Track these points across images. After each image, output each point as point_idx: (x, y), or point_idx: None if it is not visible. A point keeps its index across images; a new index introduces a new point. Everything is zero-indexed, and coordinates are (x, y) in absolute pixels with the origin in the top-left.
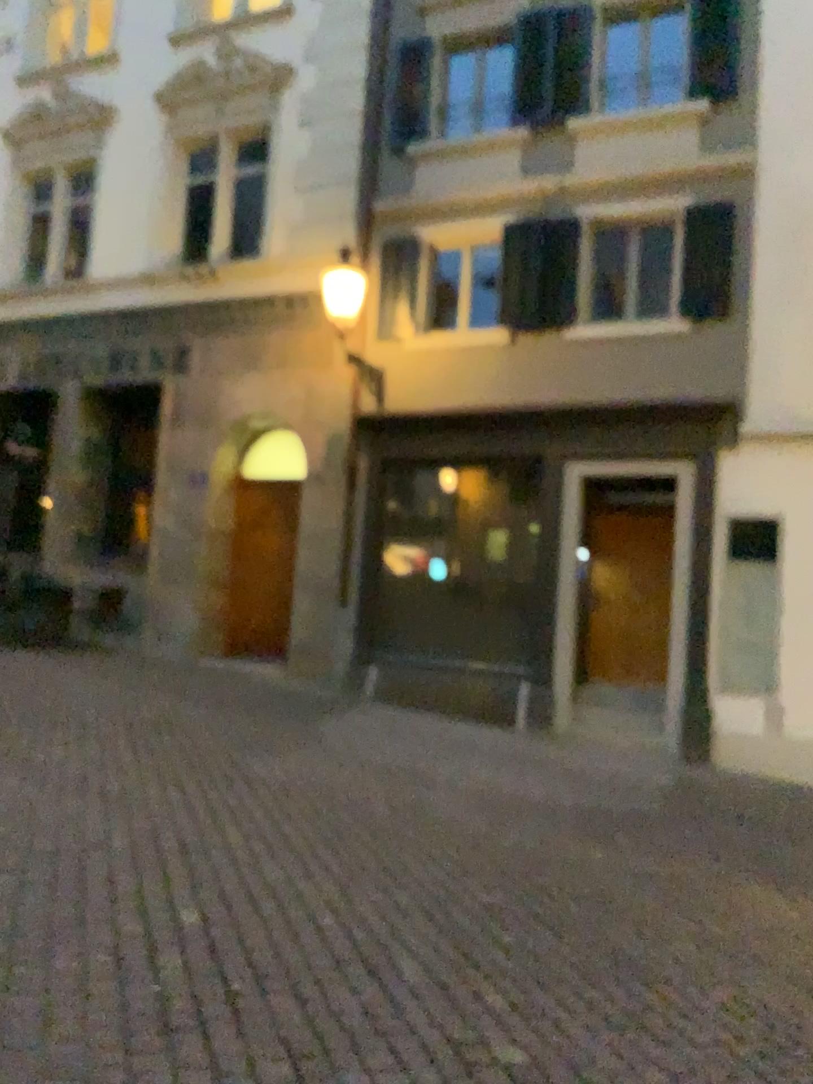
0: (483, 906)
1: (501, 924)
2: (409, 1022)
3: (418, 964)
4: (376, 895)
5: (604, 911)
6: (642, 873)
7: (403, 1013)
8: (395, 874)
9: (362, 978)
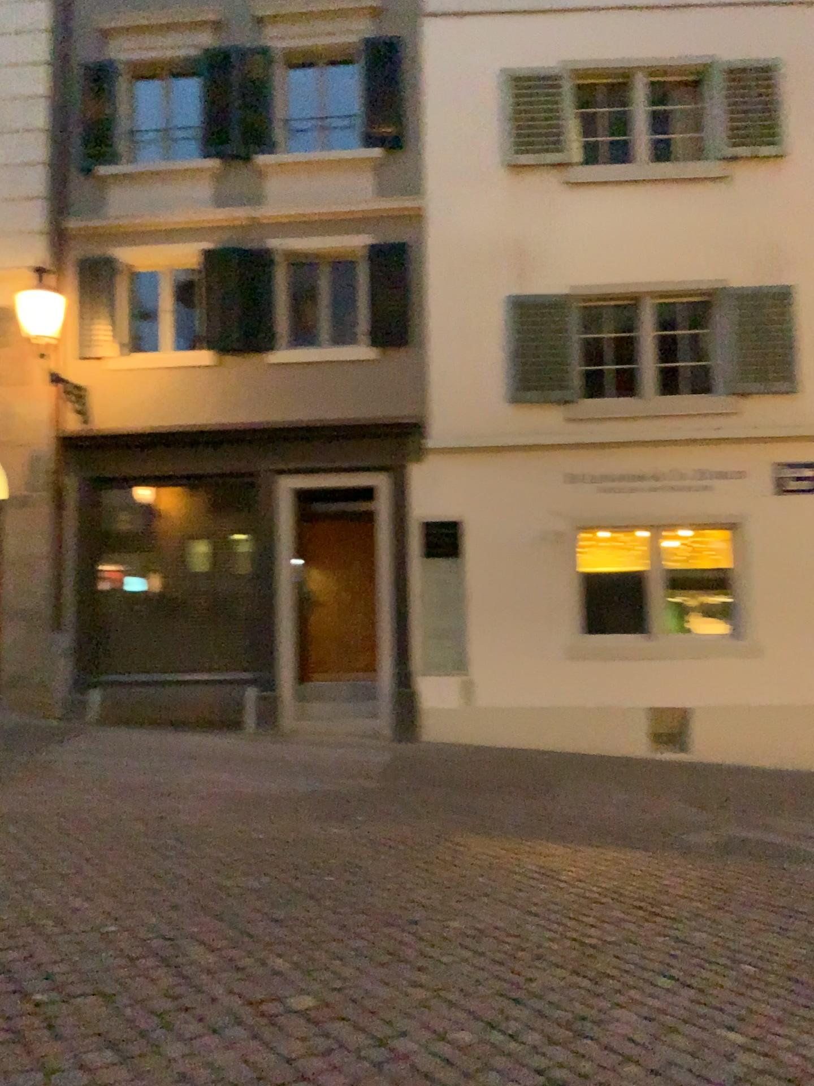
0: (248, 886)
1: (267, 898)
2: (207, 988)
3: (203, 942)
4: (148, 894)
5: (350, 872)
6: (376, 837)
7: (200, 982)
8: (161, 874)
9: (155, 963)
